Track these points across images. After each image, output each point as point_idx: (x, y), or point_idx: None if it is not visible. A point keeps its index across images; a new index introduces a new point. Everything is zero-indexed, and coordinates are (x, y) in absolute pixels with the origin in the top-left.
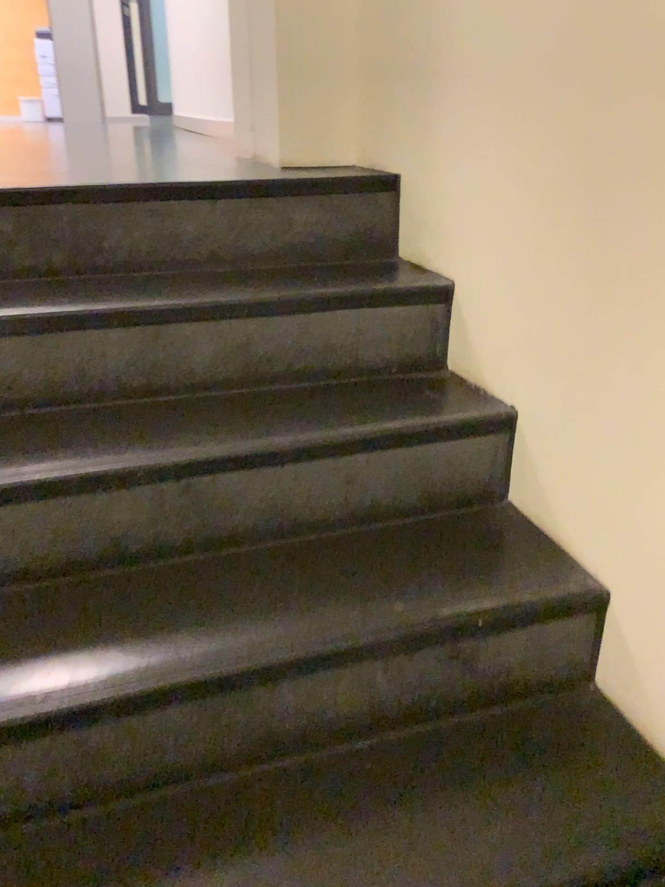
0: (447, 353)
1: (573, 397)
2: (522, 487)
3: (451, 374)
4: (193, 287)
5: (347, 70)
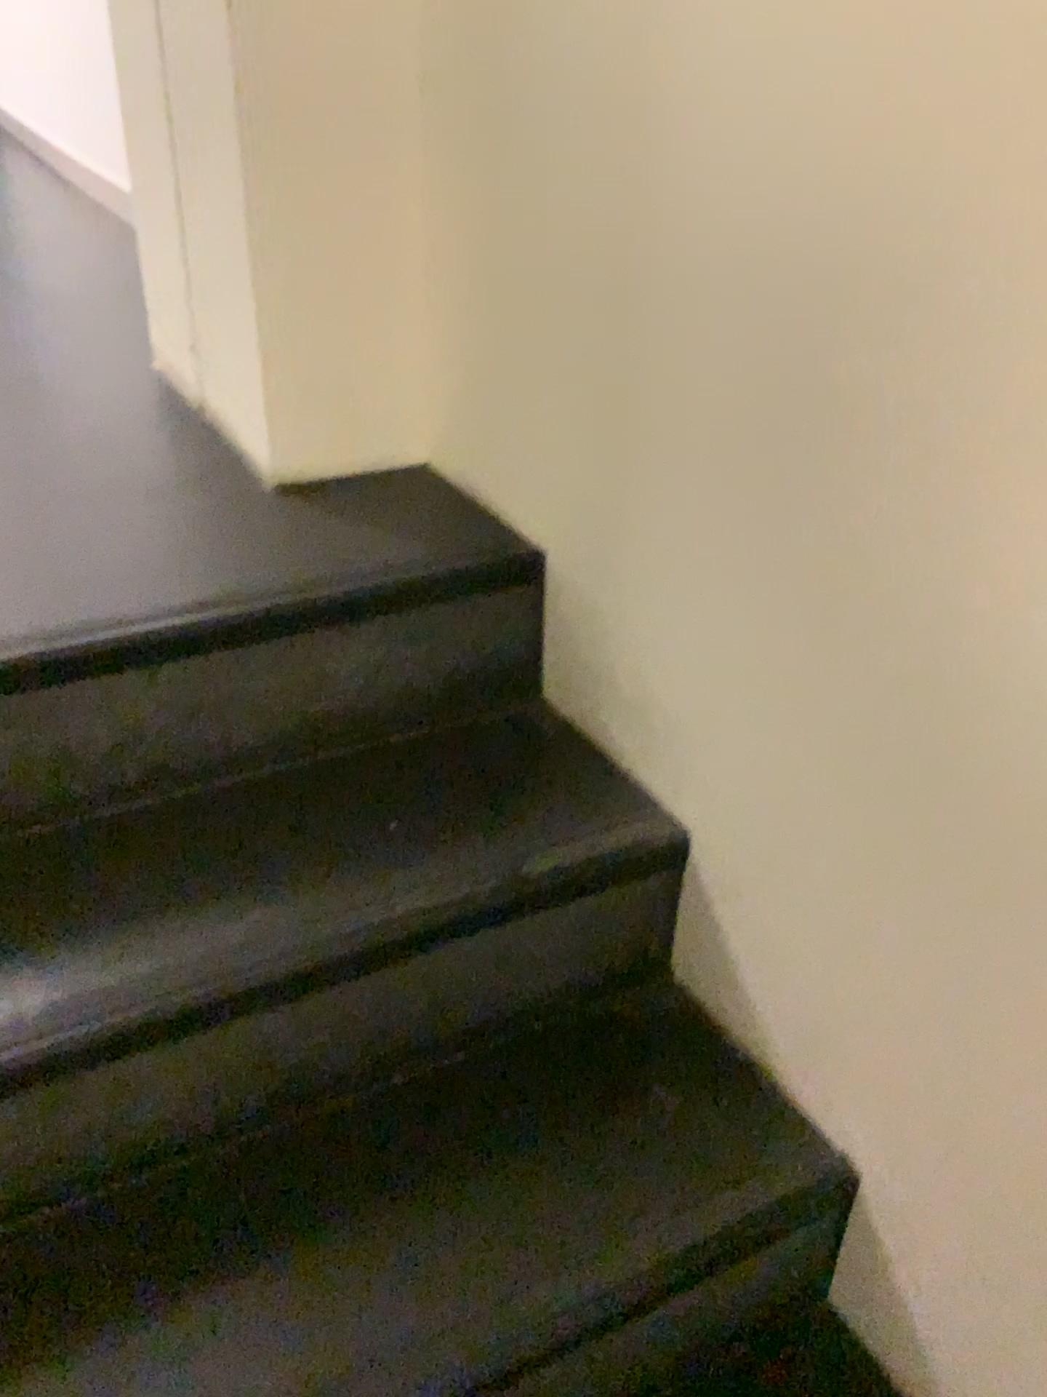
0: (675, 951)
1: (1042, 1272)
2: (879, 1315)
3: (685, 993)
4: (109, 863)
5: (399, 269)
